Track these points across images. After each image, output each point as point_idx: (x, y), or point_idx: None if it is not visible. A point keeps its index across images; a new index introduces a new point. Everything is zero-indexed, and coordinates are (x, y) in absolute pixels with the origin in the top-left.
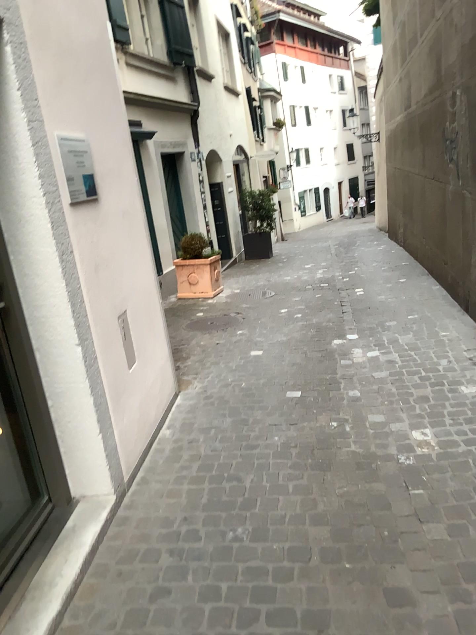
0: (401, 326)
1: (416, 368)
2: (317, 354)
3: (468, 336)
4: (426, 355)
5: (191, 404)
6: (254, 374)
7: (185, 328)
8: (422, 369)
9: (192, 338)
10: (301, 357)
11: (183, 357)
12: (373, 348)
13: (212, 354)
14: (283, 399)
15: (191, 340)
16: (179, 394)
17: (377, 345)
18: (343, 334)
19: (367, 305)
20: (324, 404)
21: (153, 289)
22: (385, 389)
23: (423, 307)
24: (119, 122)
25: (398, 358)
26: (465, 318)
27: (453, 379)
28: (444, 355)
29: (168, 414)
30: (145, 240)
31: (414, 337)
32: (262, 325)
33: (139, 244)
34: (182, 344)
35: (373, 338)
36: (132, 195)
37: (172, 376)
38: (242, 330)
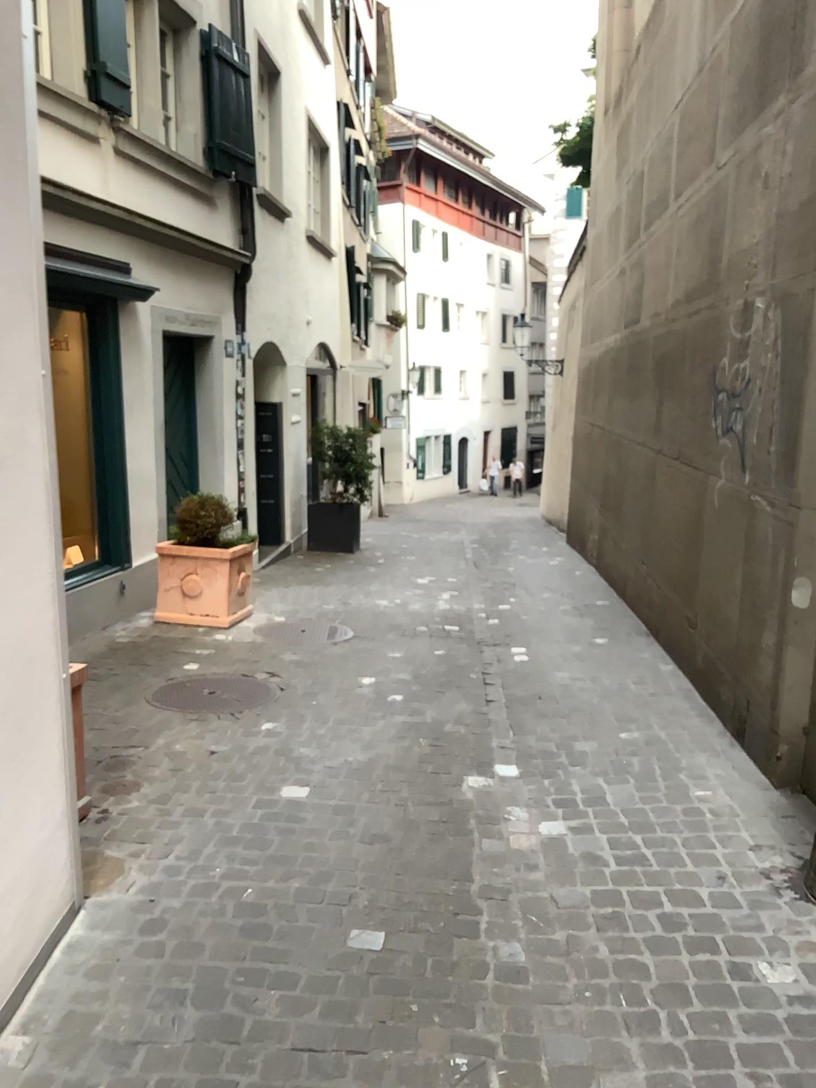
0: (609, 759)
1: (650, 886)
2: (429, 816)
3: (753, 807)
4: (668, 850)
5: (107, 944)
6: (279, 860)
7: (149, 703)
8: (665, 894)
9: (159, 733)
10: (392, 816)
11: (125, 784)
12: (551, 813)
13: (194, 783)
14: (338, 950)
15: (154, 739)
16: (87, 904)
17: (560, 806)
18: (487, 764)
19: (538, 694)
20: (438, 983)
21: (44, 651)
22: (585, 949)
23: (651, 714)
24: (9, 228)
25: (607, 850)
26: (738, 757)
27: (740, 936)
28: (709, 856)
29: (38, 975)
30: (42, 527)
31: (639, 794)
32: (317, 718)
33: (20, 535)
34: (133, 744)
35: (550, 784)
36: (23, 412)
37: (70, 864)
38: (273, 725)
